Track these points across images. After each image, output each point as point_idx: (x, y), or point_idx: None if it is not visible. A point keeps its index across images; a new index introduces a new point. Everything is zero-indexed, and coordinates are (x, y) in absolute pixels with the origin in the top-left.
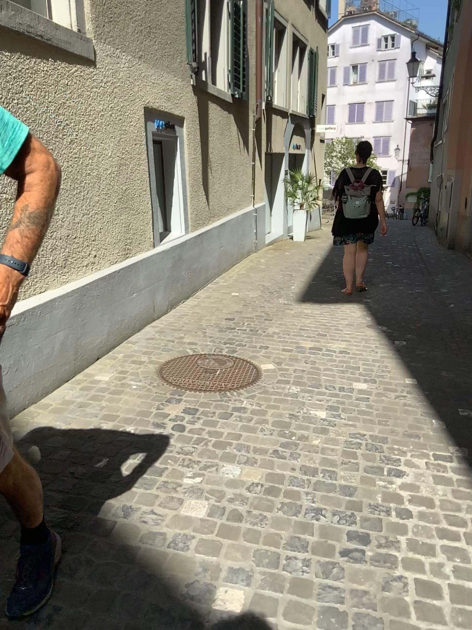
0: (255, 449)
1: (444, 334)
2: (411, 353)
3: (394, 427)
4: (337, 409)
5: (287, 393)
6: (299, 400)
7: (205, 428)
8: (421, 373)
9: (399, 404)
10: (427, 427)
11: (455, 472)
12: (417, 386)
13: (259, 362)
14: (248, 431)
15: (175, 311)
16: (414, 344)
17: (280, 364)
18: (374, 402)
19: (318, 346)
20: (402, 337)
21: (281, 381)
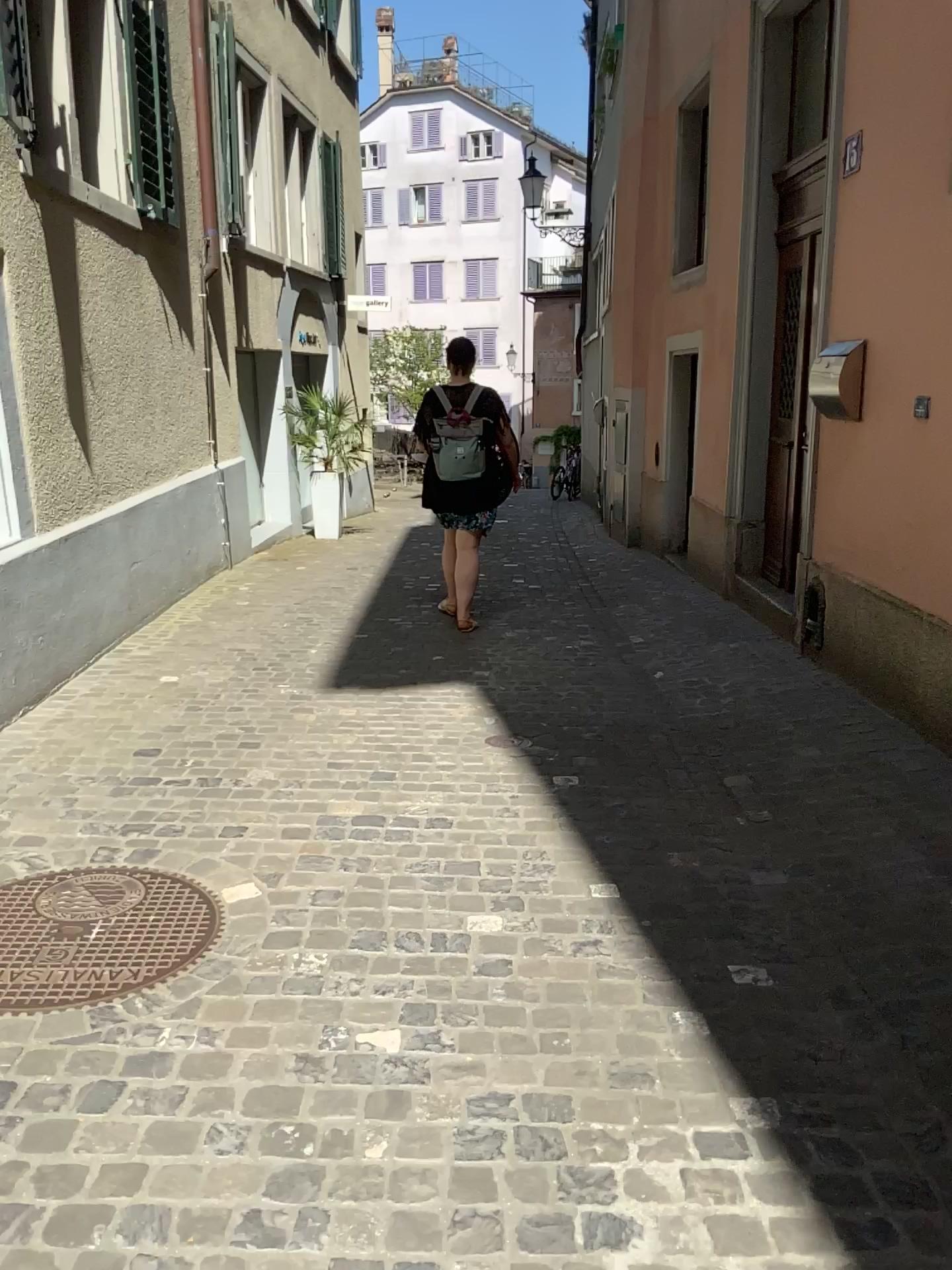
0: (186, 1220)
1: (658, 748)
2: (594, 808)
3: (584, 1056)
4: (431, 1015)
5: (292, 975)
6: (325, 996)
7: (31, 1161)
8: (624, 864)
9: (588, 972)
10: (666, 1042)
11: (766, 1195)
12: (622, 907)
13: (216, 884)
14: (168, 1148)
15: (2, 743)
16: (597, 781)
17: (276, 882)
18: (523, 973)
19: (373, 811)
20: (569, 766)
21: (276, 936)
